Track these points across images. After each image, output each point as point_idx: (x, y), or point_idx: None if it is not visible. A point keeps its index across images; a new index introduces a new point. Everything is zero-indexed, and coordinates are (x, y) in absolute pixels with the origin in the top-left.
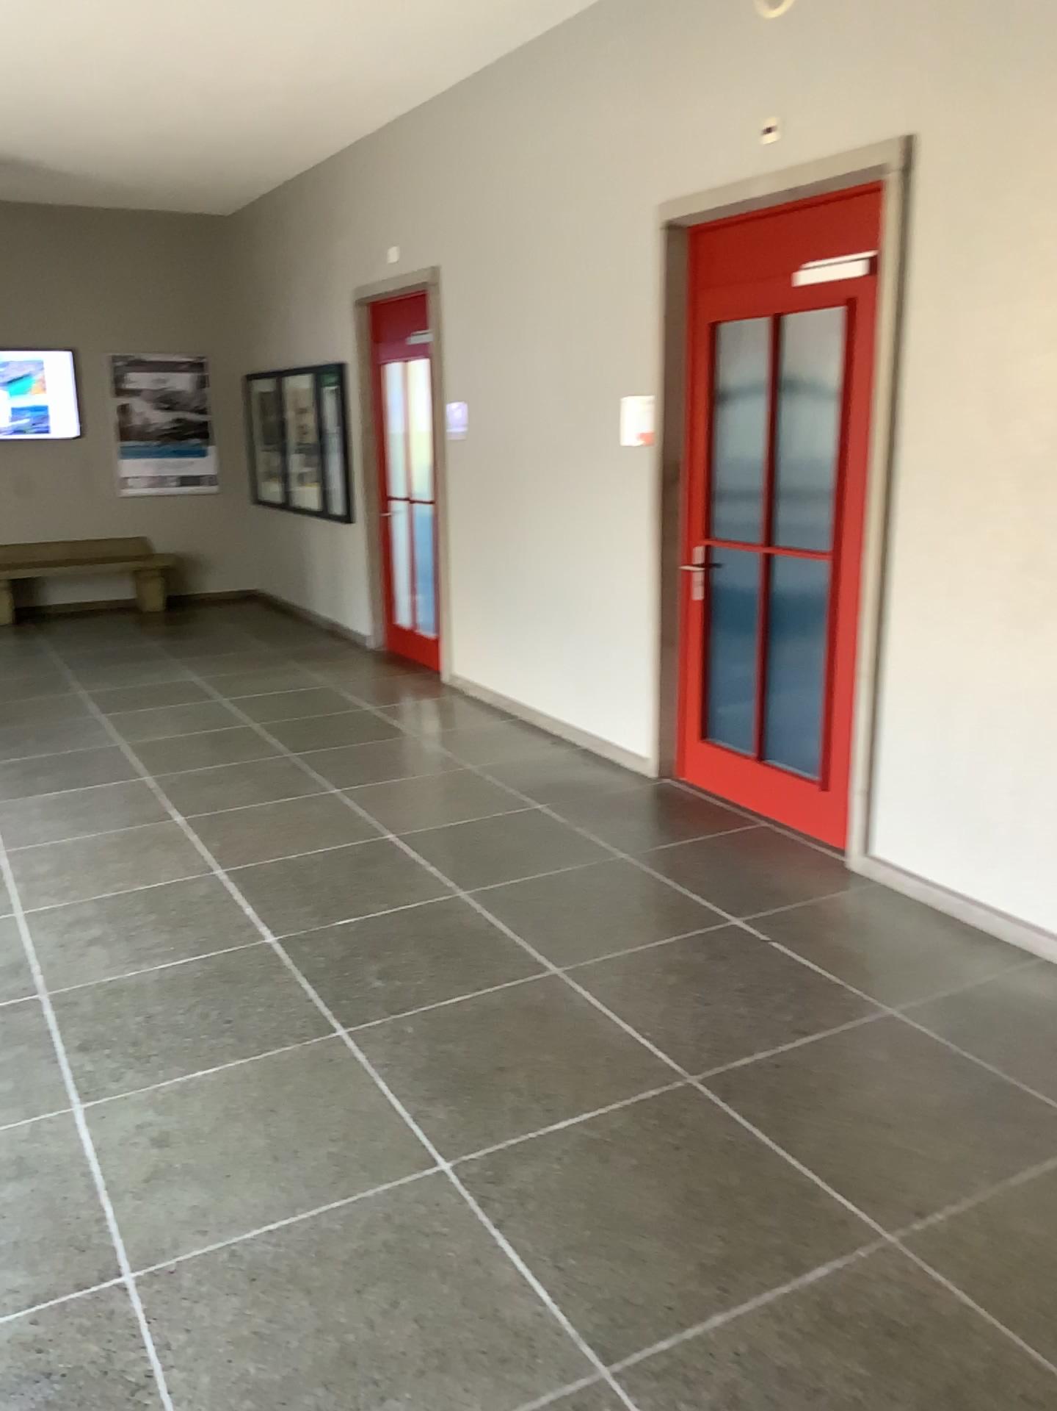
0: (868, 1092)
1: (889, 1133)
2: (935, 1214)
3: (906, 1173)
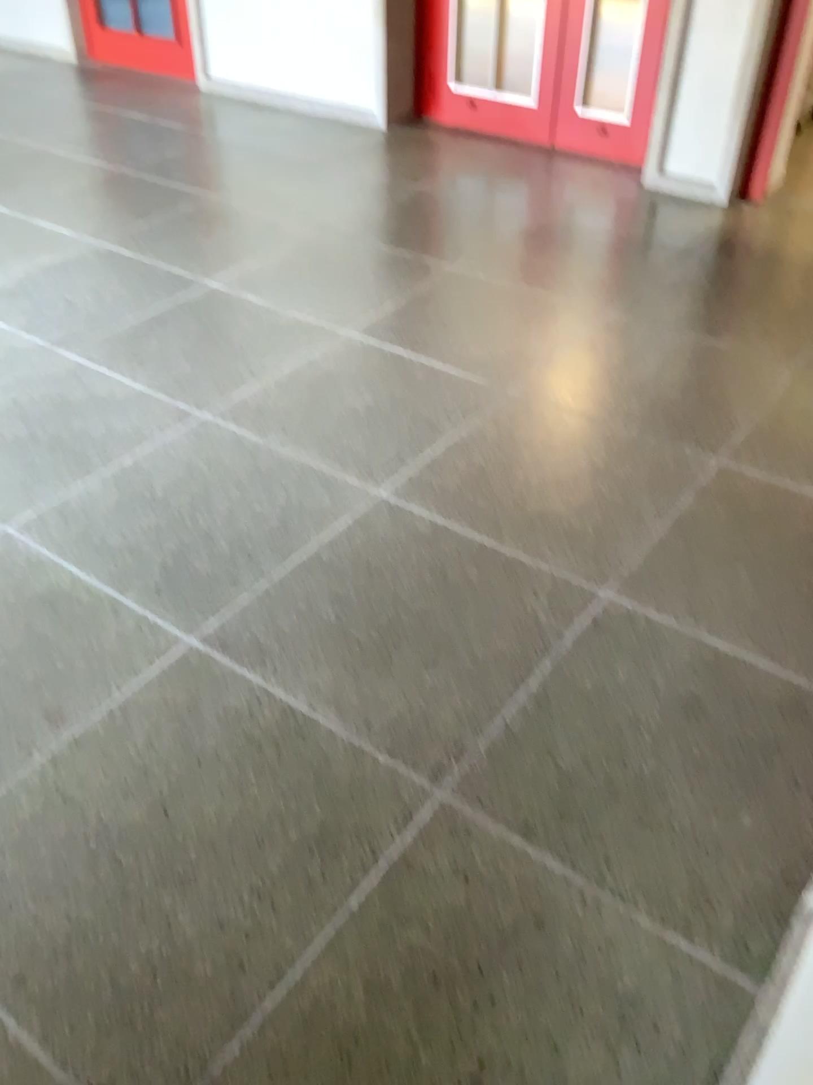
0: (210, 160)
1: (219, 170)
2: (238, 188)
3: (226, 180)
